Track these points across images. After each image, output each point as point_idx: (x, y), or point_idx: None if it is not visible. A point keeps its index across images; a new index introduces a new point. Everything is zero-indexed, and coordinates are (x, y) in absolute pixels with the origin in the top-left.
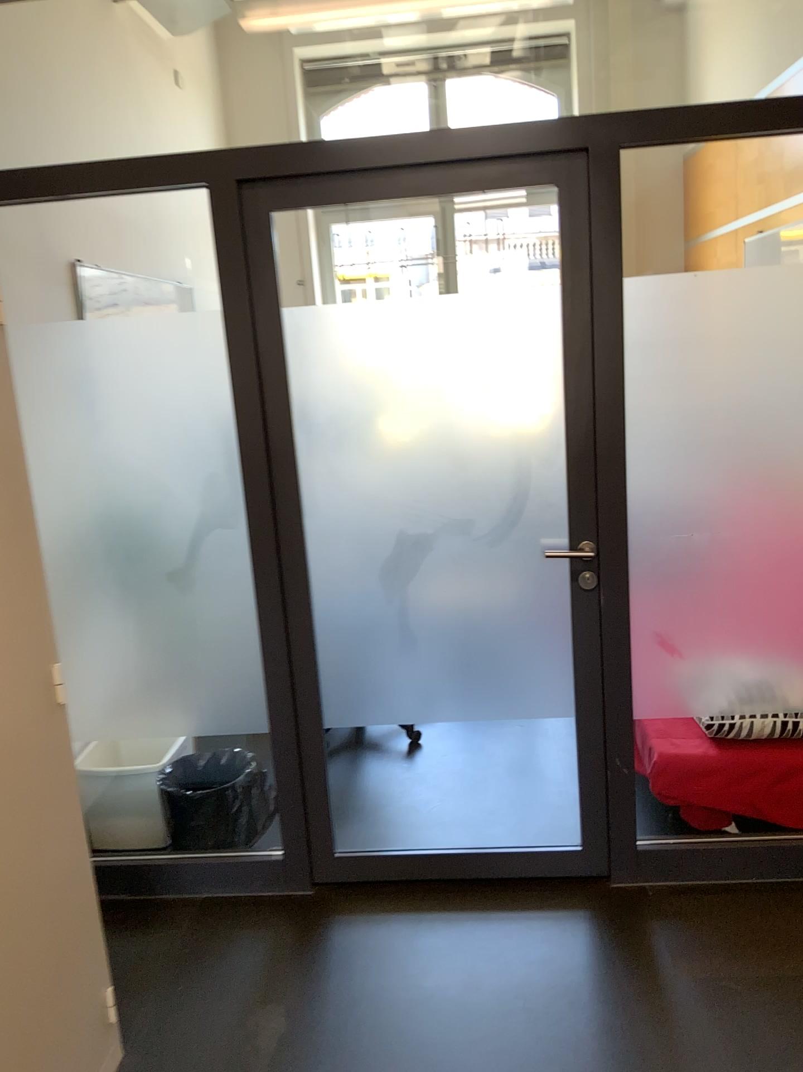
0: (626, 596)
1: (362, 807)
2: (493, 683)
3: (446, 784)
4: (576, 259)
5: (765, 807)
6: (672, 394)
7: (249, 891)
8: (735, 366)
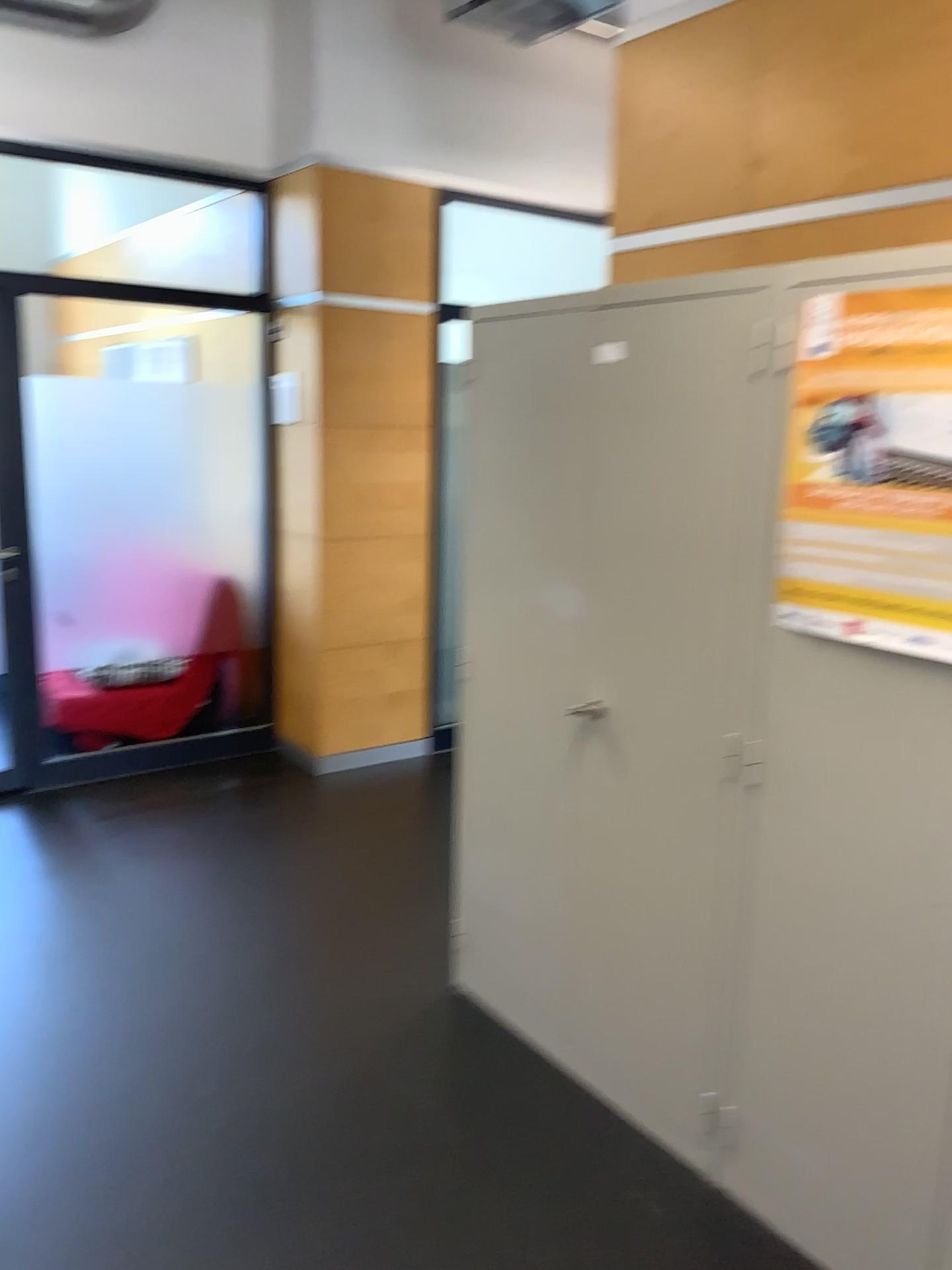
0: (34, 589)
1: None
2: None
3: None
4: None
5: (131, 728)
6: (61, 456)
7: None
8: (100, 441)
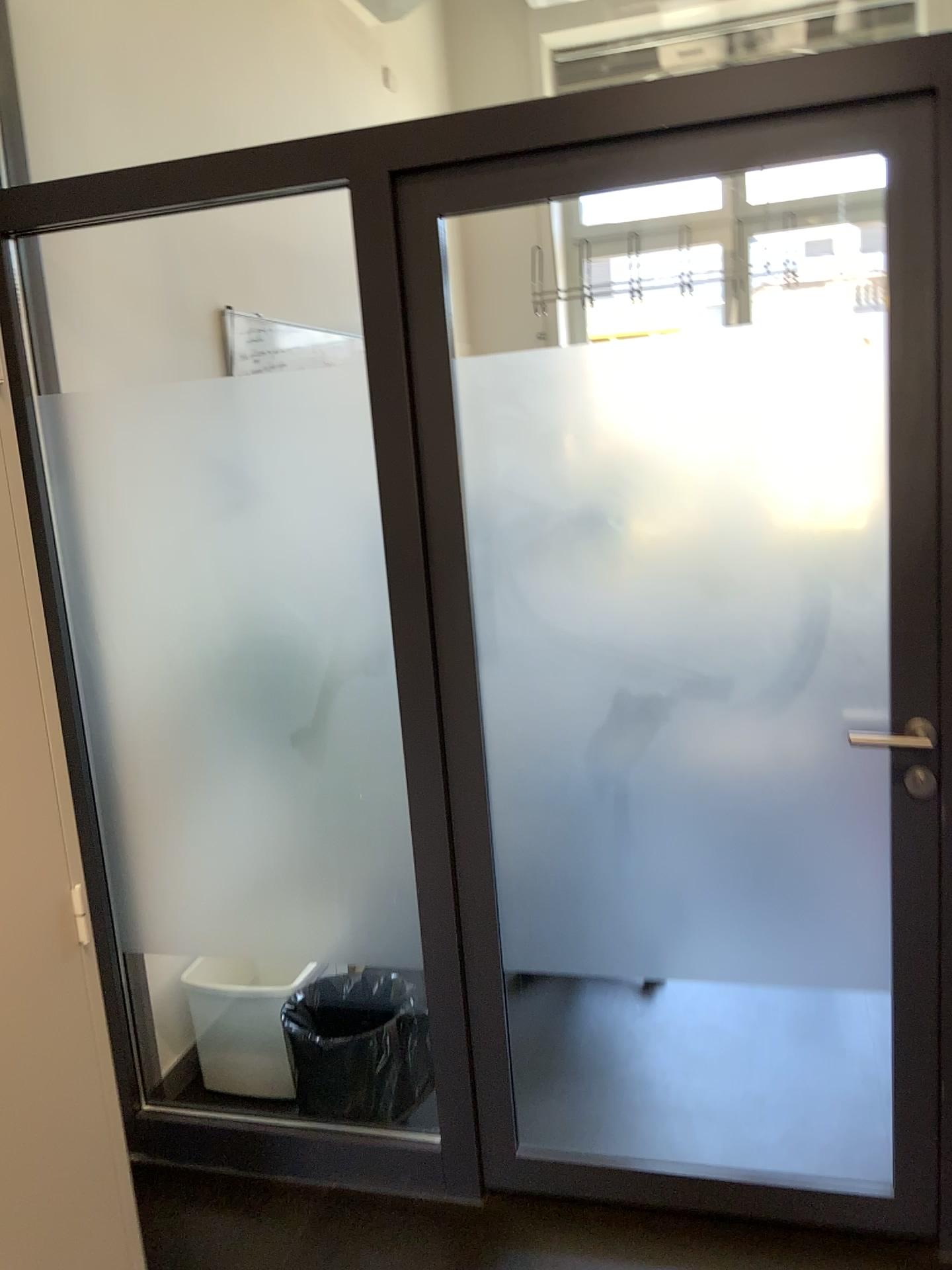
0: None
1: (569, 1068)
2: (762, 929)
3: (693, 1047)
4: (920, 276)
5: None
6: None
7: (393, 1190)
8: None
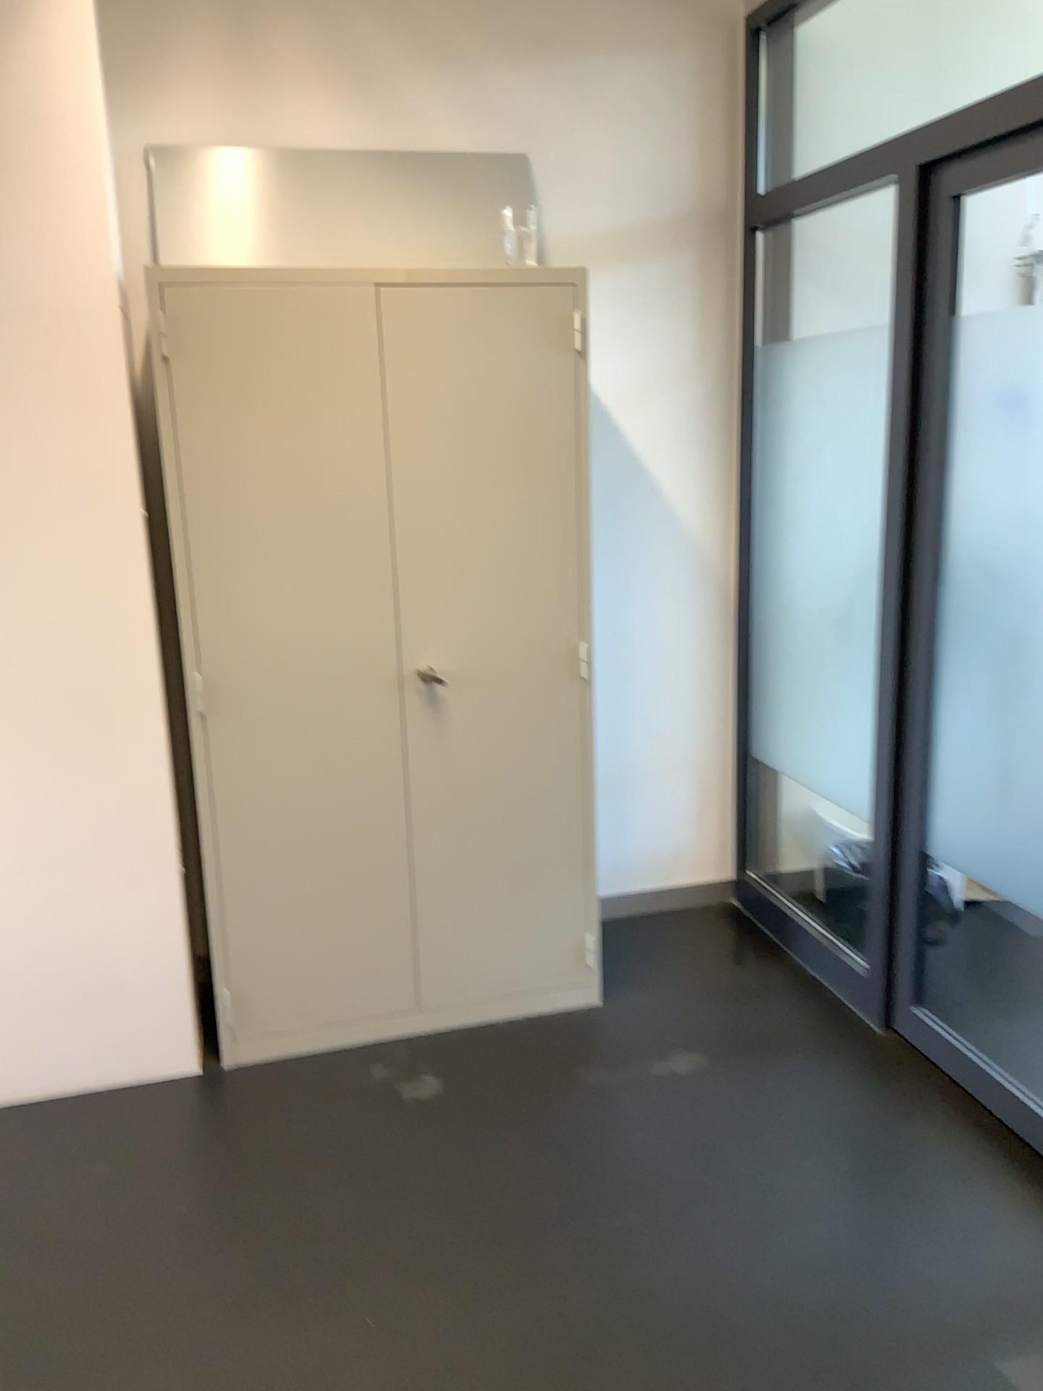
0: None
1: None
2: None
3: None
4: None
5: None
6: None
7: (831, 989)
8: None
